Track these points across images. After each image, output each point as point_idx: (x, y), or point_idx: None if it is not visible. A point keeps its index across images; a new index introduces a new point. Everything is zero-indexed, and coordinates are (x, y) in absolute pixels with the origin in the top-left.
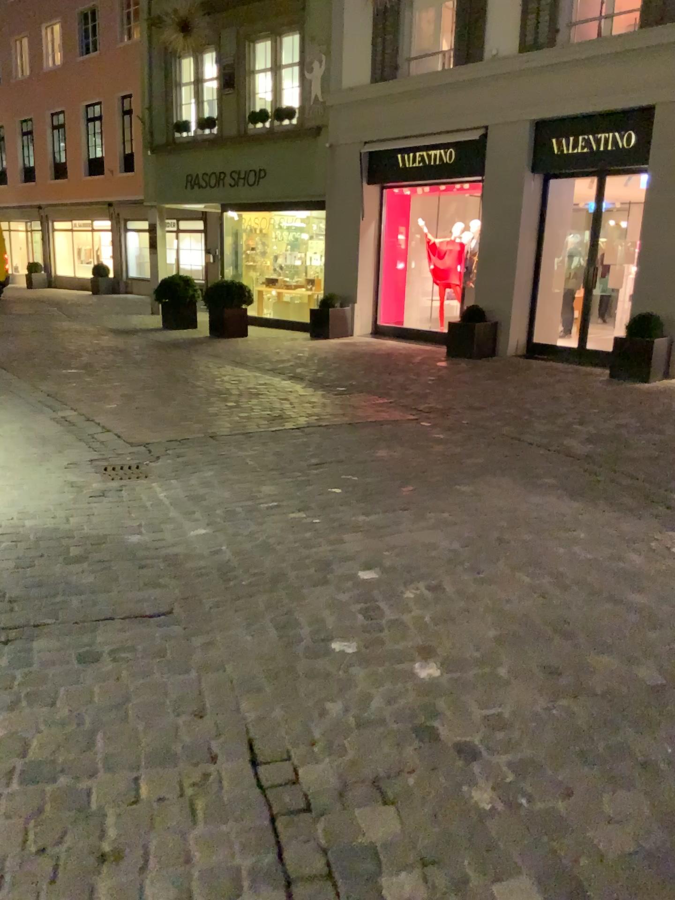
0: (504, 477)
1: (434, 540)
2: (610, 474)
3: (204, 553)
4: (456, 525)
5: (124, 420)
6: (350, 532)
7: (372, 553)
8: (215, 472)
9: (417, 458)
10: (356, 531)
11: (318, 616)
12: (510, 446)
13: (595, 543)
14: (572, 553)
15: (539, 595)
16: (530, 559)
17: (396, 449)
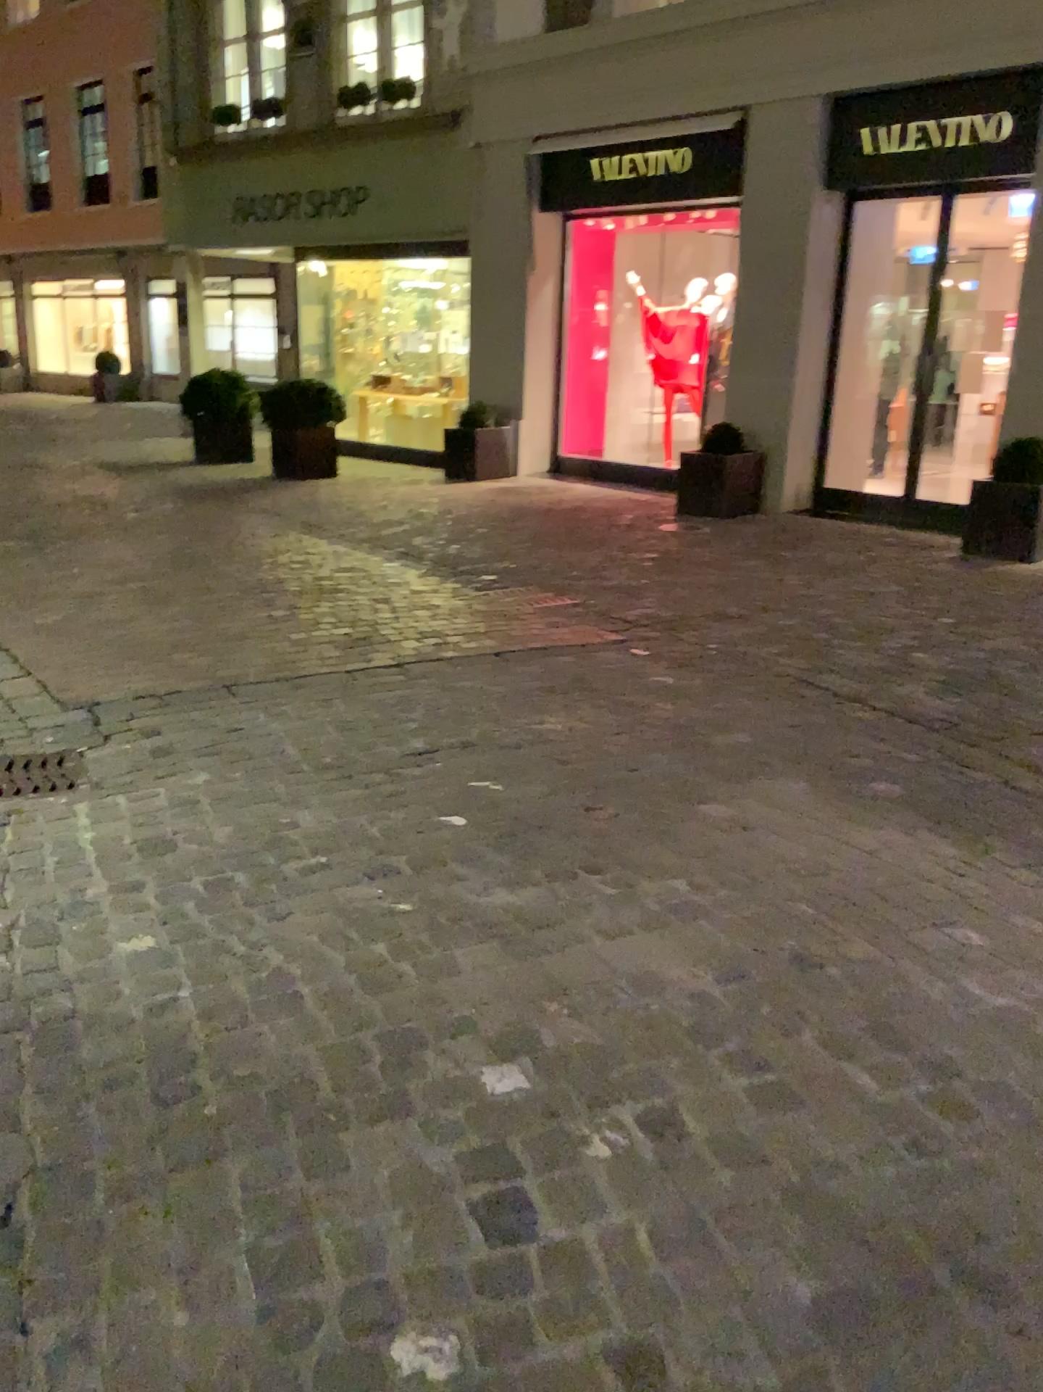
0: (797, 783)
1: (659, 966)
2: (1006, 770)
3: (130, 1017)
4: (705, 920)
5: (62, 653)
6: (473, 944)
7: (516, 1009)
8: (208, 779)
9: (623, 739)
10: (485, 943)
11: (367, 1240)
12: (803, 708)
13: (1009, 967)
14: (965, 1002)
15: (911, 1149)
16: (876, 1024)
17: (582, 716)
